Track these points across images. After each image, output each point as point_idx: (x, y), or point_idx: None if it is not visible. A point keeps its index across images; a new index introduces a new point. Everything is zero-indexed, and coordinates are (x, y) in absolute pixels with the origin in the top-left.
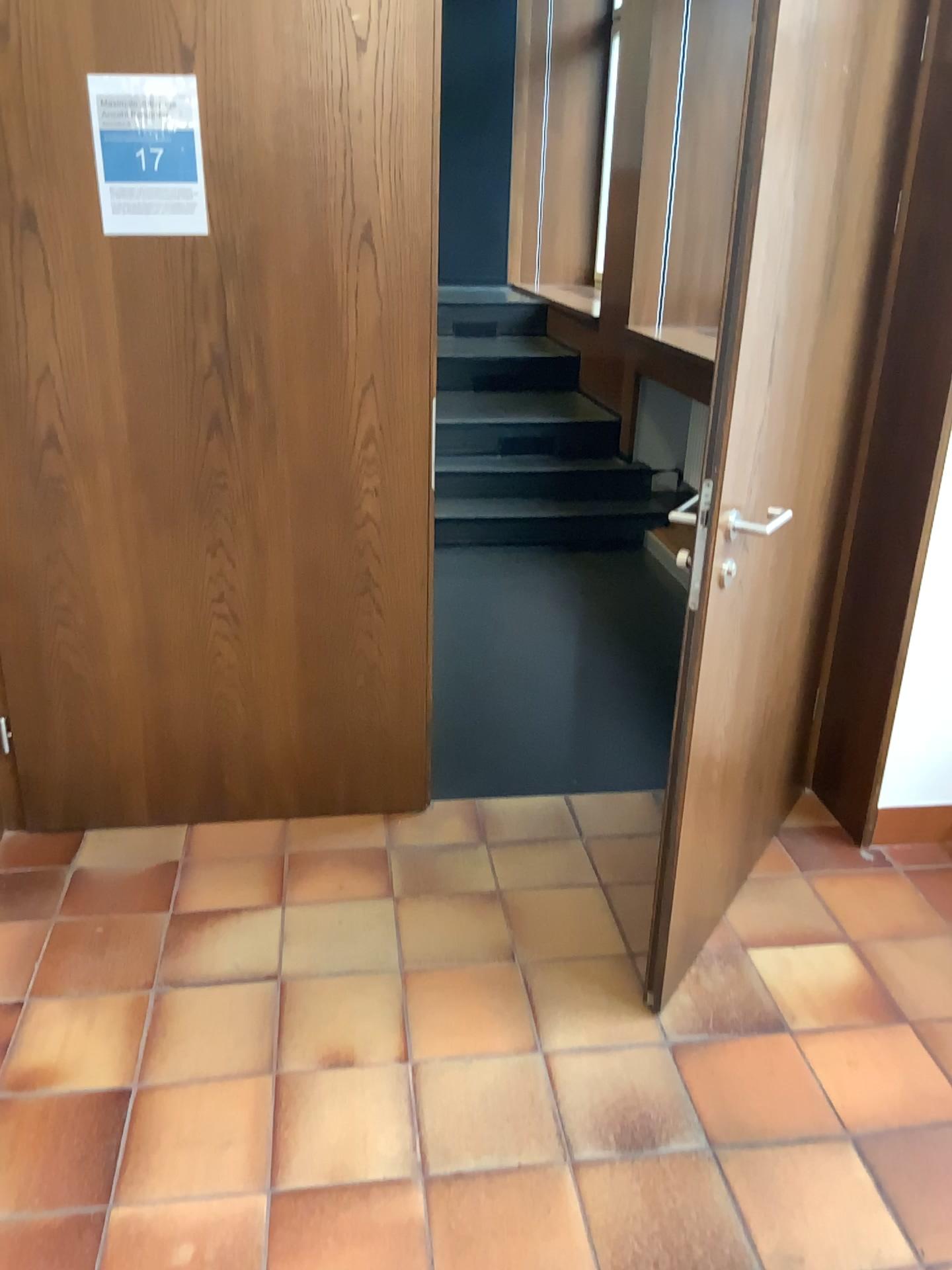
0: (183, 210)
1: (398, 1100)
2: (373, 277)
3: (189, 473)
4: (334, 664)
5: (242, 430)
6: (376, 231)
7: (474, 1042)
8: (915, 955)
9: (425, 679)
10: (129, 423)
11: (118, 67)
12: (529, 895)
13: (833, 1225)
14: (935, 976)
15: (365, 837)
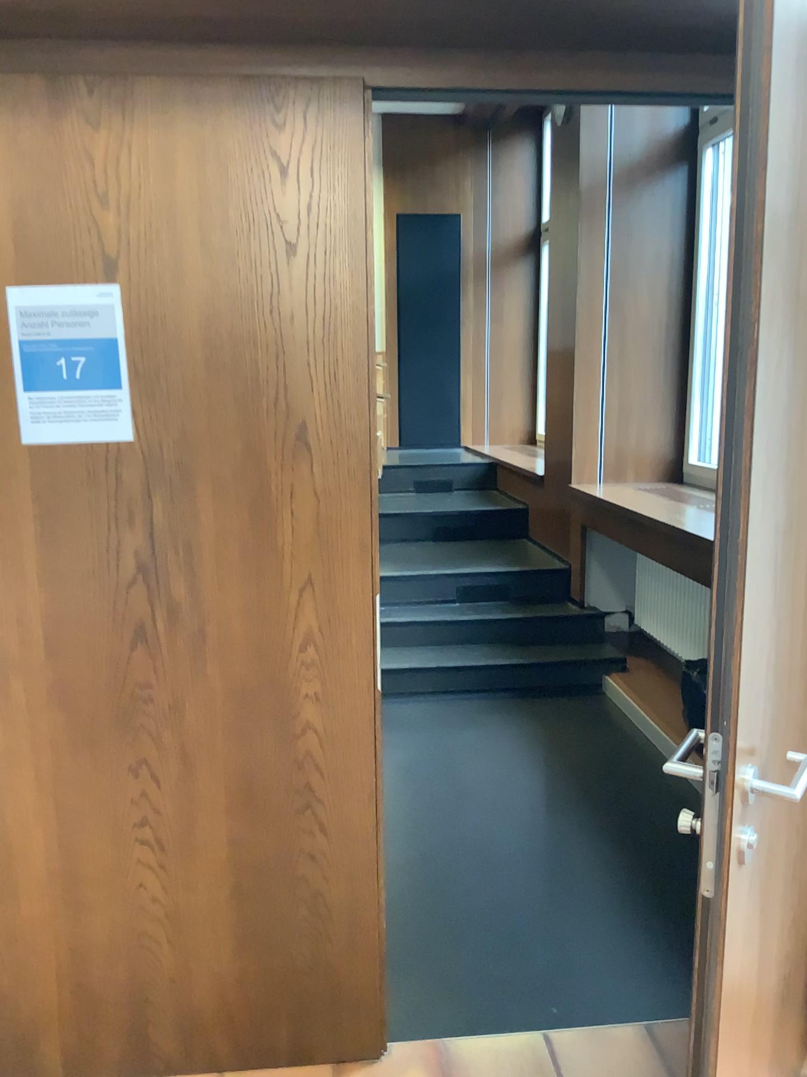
0: (106, 415)
1: None
2: (308, 475)
3: (111, 687)
4: (274, 891)
5: (169, 640)
6: (311, 428)
7: None
8: None
9: (376, 907)
10: (46, 637)
11: (39, 279)
12: None
13: None
14: None
15: None
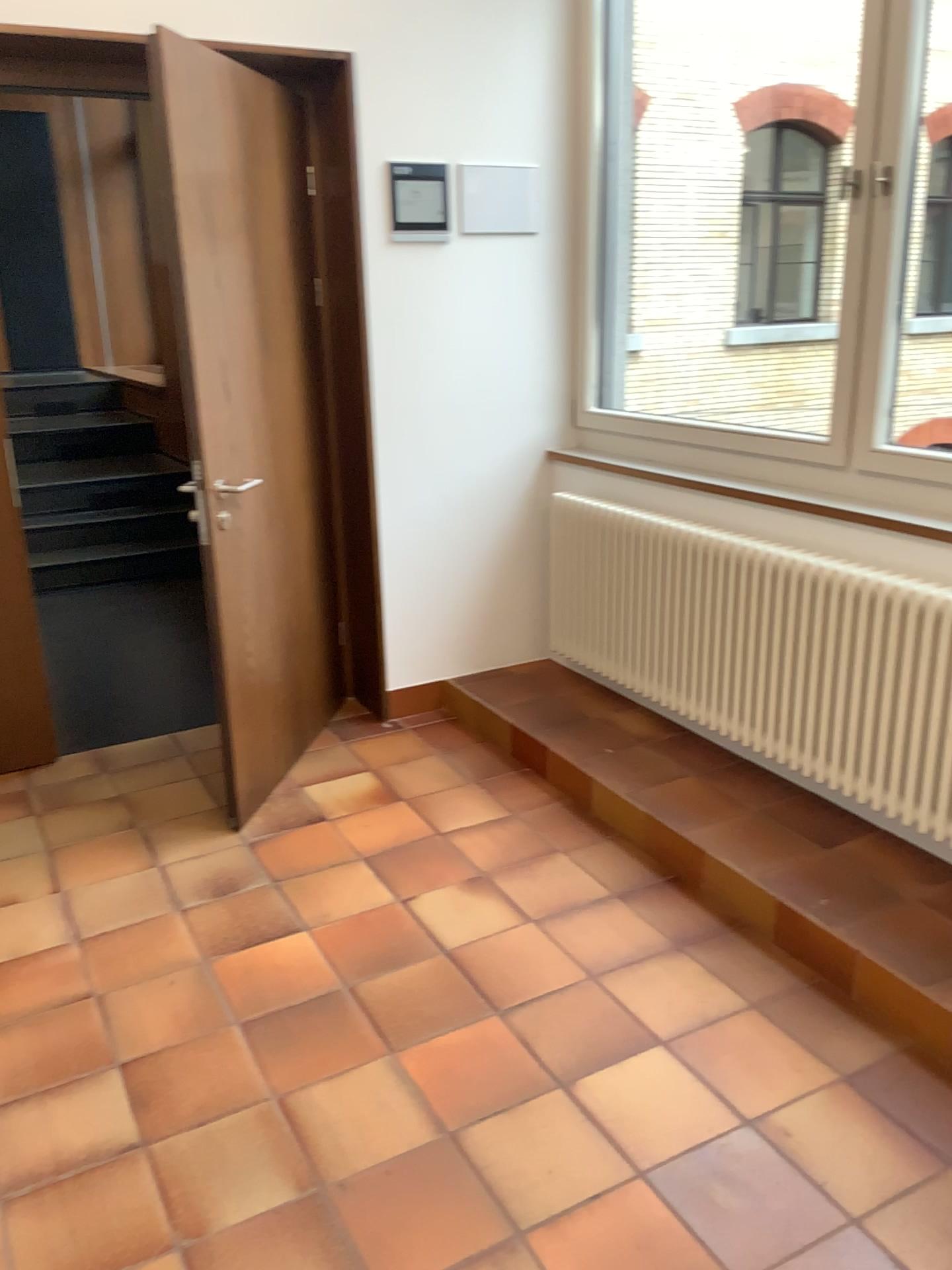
0: None
1: (55, 908)
2: None
3: None
4: None
5: None
6: None
7: (107, 870)
8: (410, 768)
9: (38, 655)
10: None
11: None
12: (143, 792)
13: (345, 895)
14: (421, 776)
15: (8, 786)
